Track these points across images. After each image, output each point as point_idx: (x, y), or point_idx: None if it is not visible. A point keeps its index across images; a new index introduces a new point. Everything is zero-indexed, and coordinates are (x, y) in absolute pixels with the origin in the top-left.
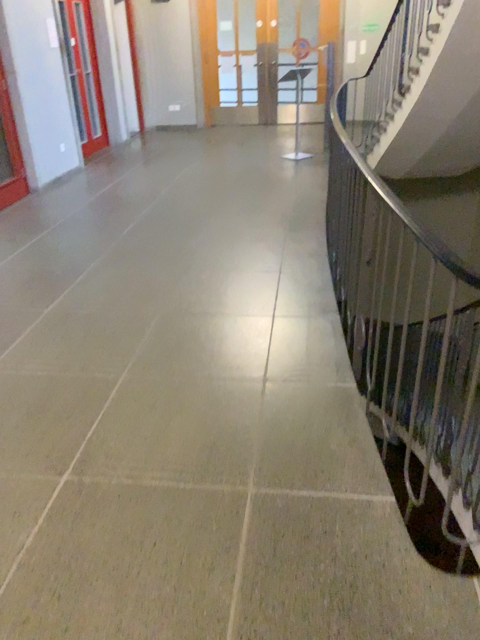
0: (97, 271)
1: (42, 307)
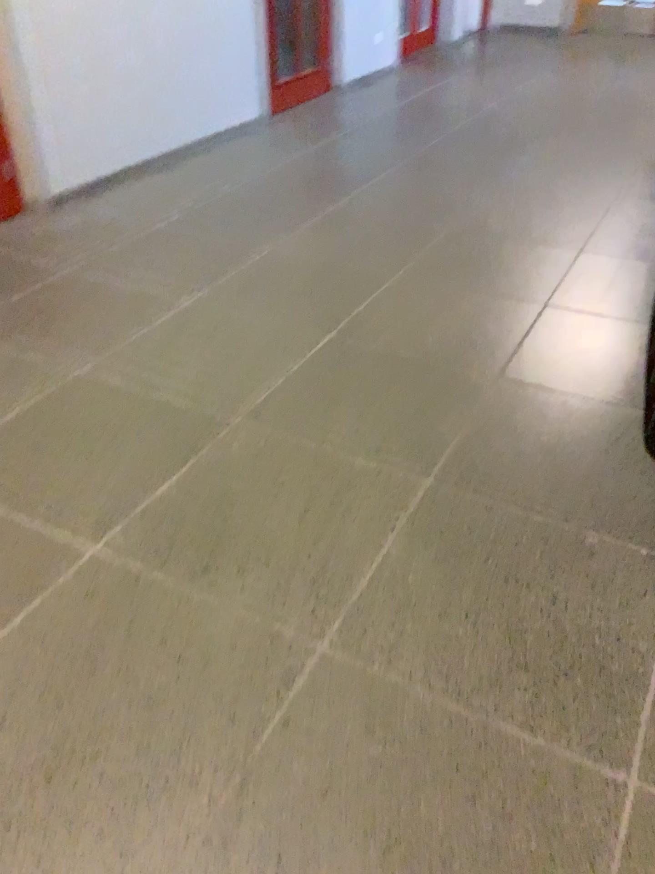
0: (390, 179)
1: (328, 203)
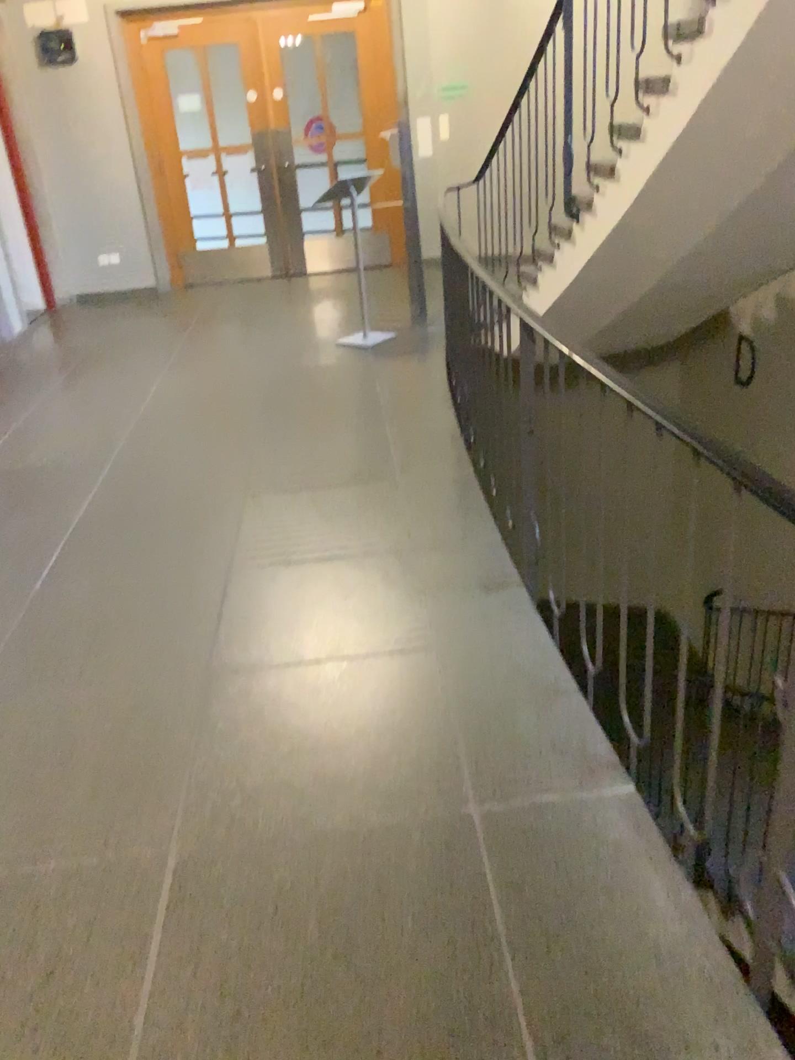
0: None
1: None
